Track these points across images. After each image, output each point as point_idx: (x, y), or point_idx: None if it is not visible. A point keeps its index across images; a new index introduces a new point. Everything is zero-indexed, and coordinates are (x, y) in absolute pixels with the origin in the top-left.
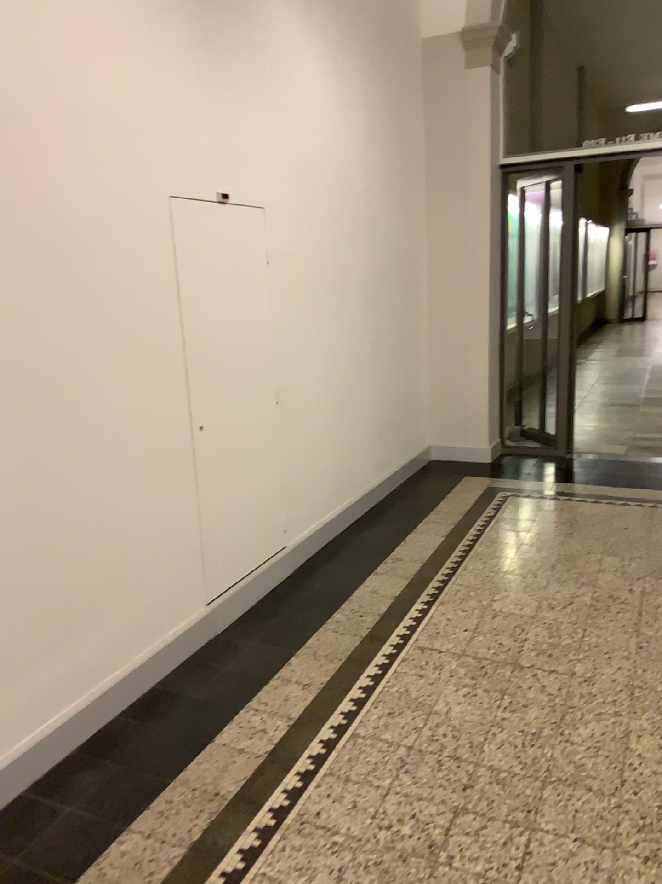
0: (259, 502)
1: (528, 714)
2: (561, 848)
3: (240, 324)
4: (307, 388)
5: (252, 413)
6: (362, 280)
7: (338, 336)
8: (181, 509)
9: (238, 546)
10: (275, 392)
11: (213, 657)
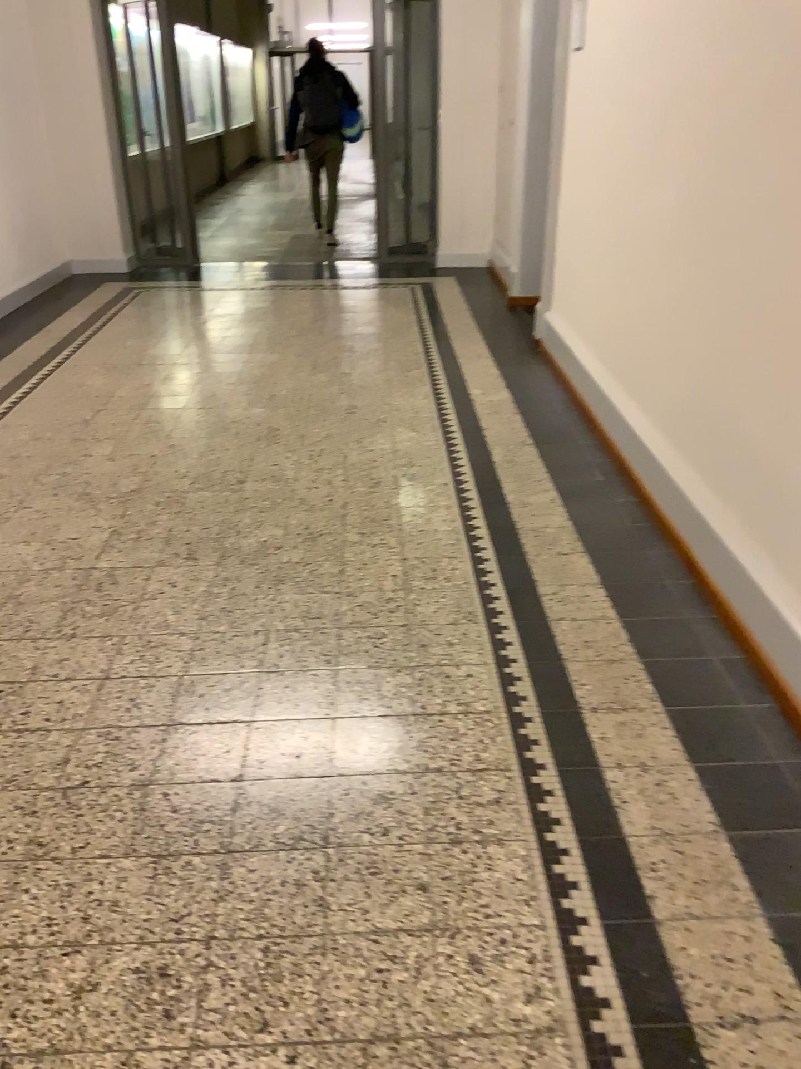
0: None
1: (146, 378)
2: (158, 411)
3: None
4: None
5: None
6: None
7: None
8: None
9: None
10: None
11: None
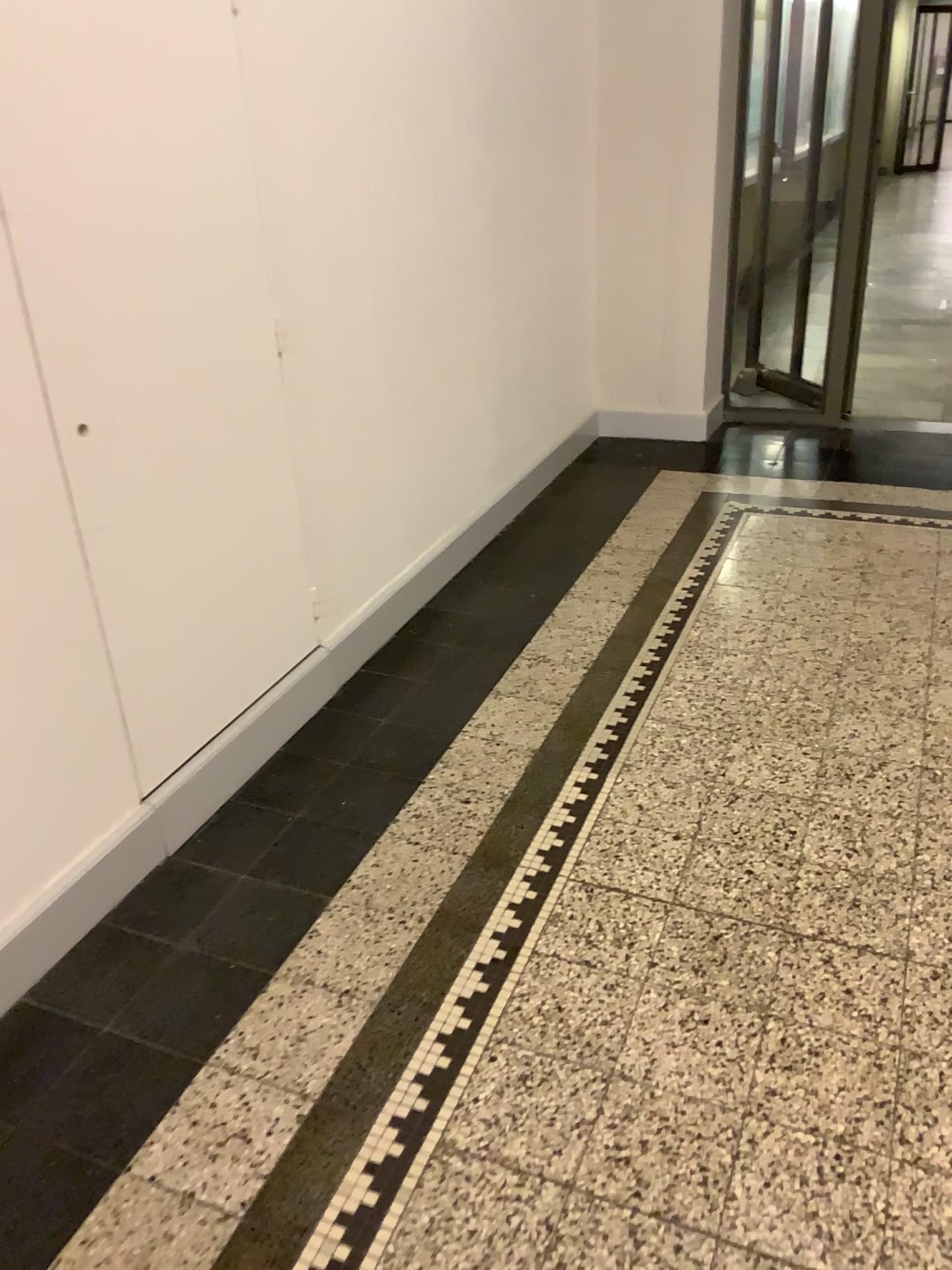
0: (256, 571)
1: (819, 1078)
2: None
3: (174, 178)
4: (353, 321)
5: (222, 386)
6: (467, 80)
7: (416, 204)
8: (53, 622)
9: (212, 666)
10: (277, 335)
11: (156, 917)
